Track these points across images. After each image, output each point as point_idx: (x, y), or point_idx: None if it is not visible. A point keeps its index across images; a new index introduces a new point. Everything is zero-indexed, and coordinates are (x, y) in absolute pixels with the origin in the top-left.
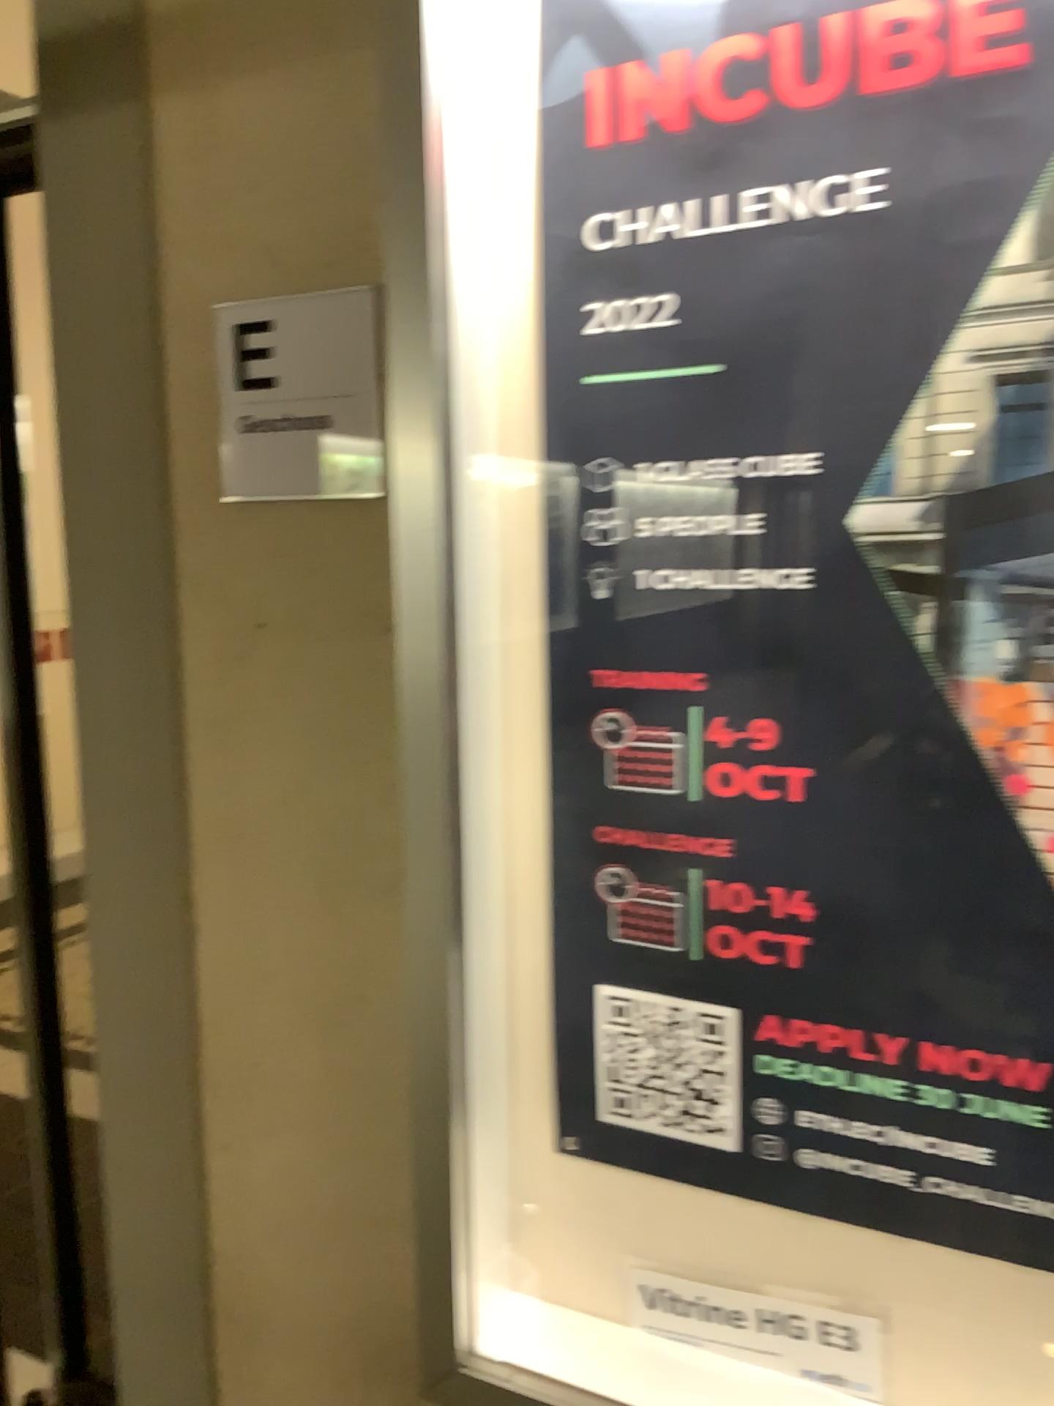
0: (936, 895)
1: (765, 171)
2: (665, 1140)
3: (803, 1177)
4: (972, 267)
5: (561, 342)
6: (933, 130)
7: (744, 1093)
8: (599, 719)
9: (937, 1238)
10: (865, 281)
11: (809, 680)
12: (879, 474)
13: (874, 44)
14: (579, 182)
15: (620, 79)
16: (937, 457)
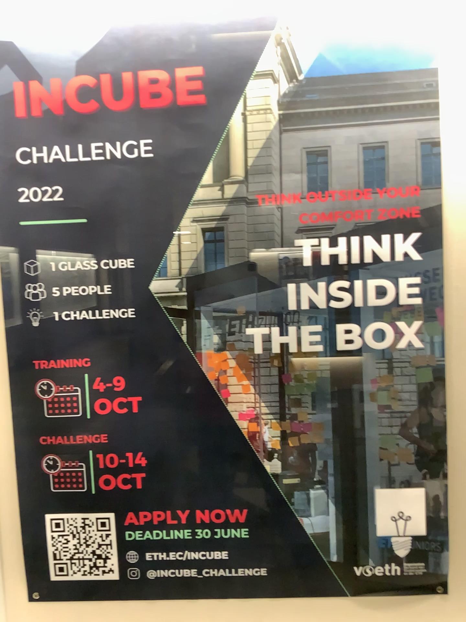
0: (194, 445)
1: (98, 135)
2: (83, 582)
3: (148, 583)
4: (188, 182)
5: (5, 206)
6: (168, 125)
7: (118, 550)
8: (36, 384)
9: (207, 595)
10: (145, 185)
11: (134, 357)
12: (158, 267)
13: (142, 88)
14: (10, 132)
15: (27, 88)
16: (180, 260)
